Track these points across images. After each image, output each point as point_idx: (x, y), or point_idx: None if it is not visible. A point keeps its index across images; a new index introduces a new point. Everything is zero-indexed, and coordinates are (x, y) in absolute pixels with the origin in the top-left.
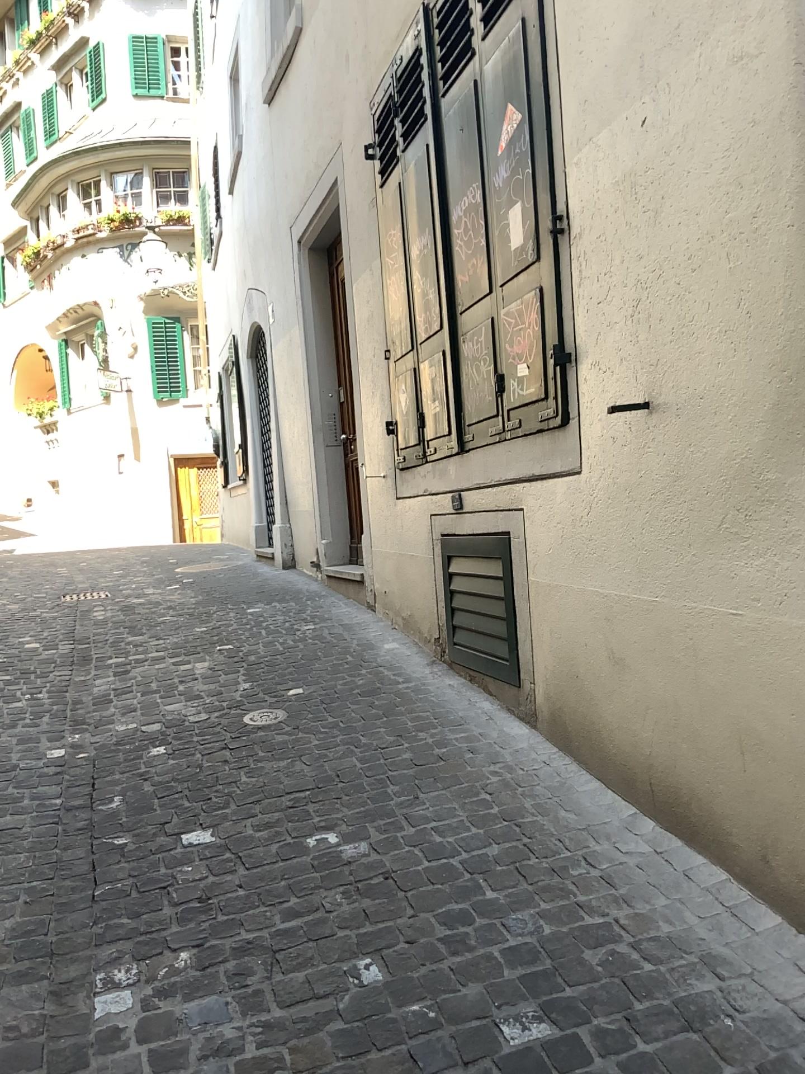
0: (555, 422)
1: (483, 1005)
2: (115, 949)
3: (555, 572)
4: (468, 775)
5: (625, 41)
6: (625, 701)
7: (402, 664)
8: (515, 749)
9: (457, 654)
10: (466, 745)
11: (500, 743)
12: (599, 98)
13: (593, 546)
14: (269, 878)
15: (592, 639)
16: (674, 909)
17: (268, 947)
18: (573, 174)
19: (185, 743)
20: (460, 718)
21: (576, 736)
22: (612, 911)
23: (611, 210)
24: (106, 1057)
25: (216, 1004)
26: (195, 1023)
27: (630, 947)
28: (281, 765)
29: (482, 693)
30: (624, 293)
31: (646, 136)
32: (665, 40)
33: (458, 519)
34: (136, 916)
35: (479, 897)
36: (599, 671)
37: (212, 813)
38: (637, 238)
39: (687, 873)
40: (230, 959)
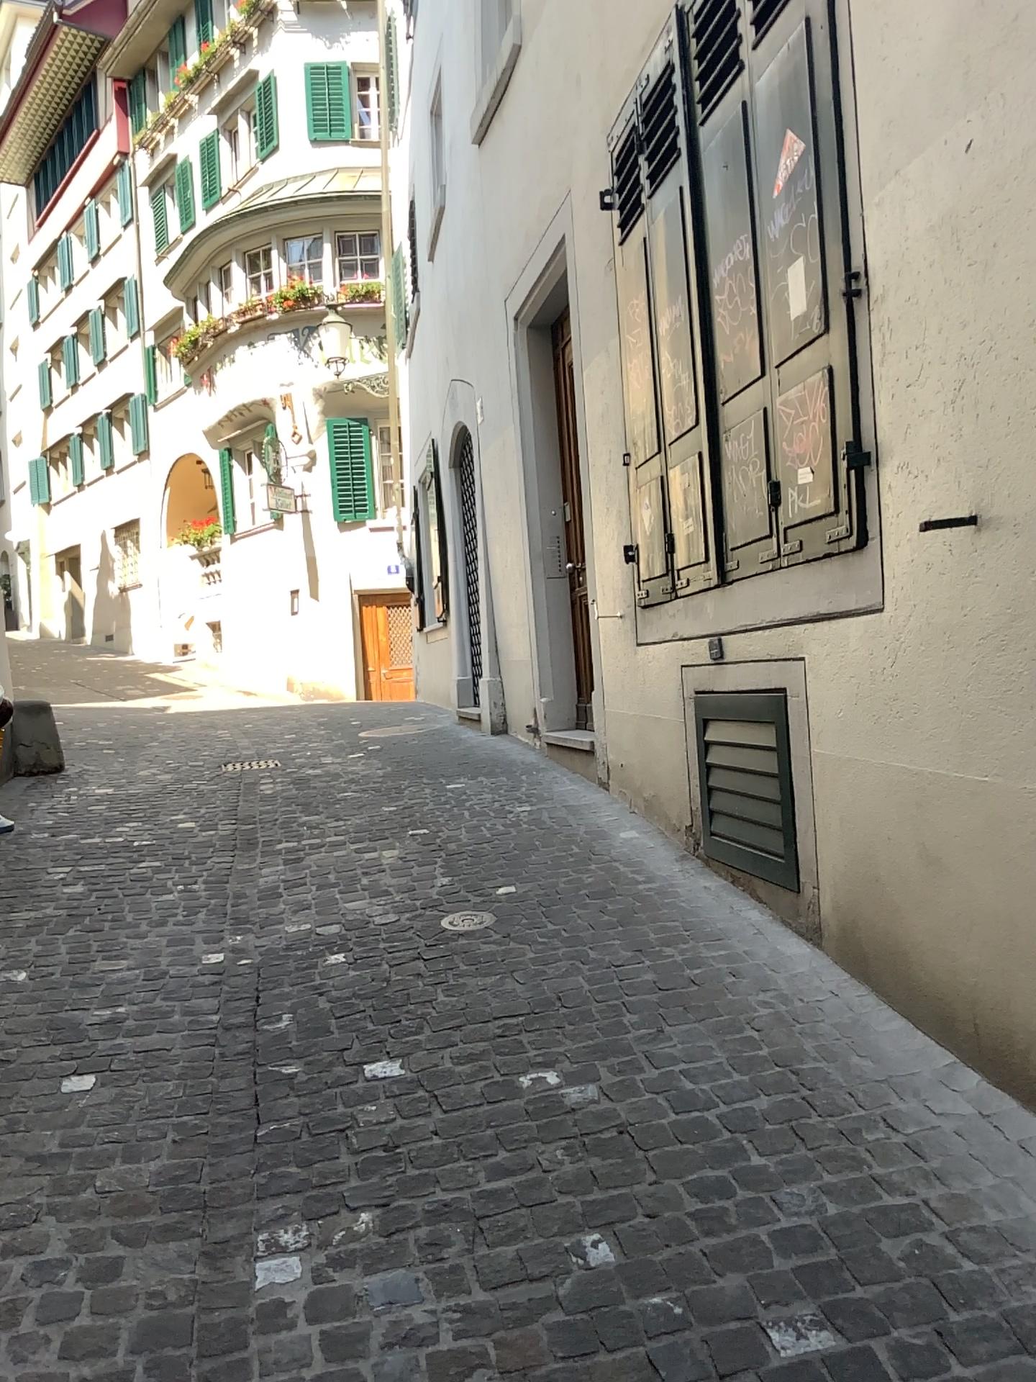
0: (849, 544)
1: (745, 1303)
2: (281, 1203)
3: (847, 743)
4: (728, 1005)
5: (946, 41)
6: (940, 914)
7: (644, 858)
8: (791, 972)
9: (716, 847)
10: (726, 965)
11: (771, 964)
12: (910, 118)
13: (898, 709)
14: (472, 1125)
15: (896, 831)
16: (1005, 1193)
17: (470, 1212)
18: (875, 219)
19: (368, 951)
20: (719, 930)
21: (873, 957)
22: (920, 1191)
23: (926, 265)
24: (270, 1336)
25: (404, 1279)
26: (378, 1302)
27: (944, 1240)
28: (488, 982)
29: (748, 899)
30: (942, 374)
31: (974, 165)
32: (1001, 36)
33: (718, 671)
34: (307, 1163)
35: (741, 1164)
36: (905, 873)
37: (401, 1040)
38: (962, 301)
39: (1023, 1147)
40: (421, 1224)
